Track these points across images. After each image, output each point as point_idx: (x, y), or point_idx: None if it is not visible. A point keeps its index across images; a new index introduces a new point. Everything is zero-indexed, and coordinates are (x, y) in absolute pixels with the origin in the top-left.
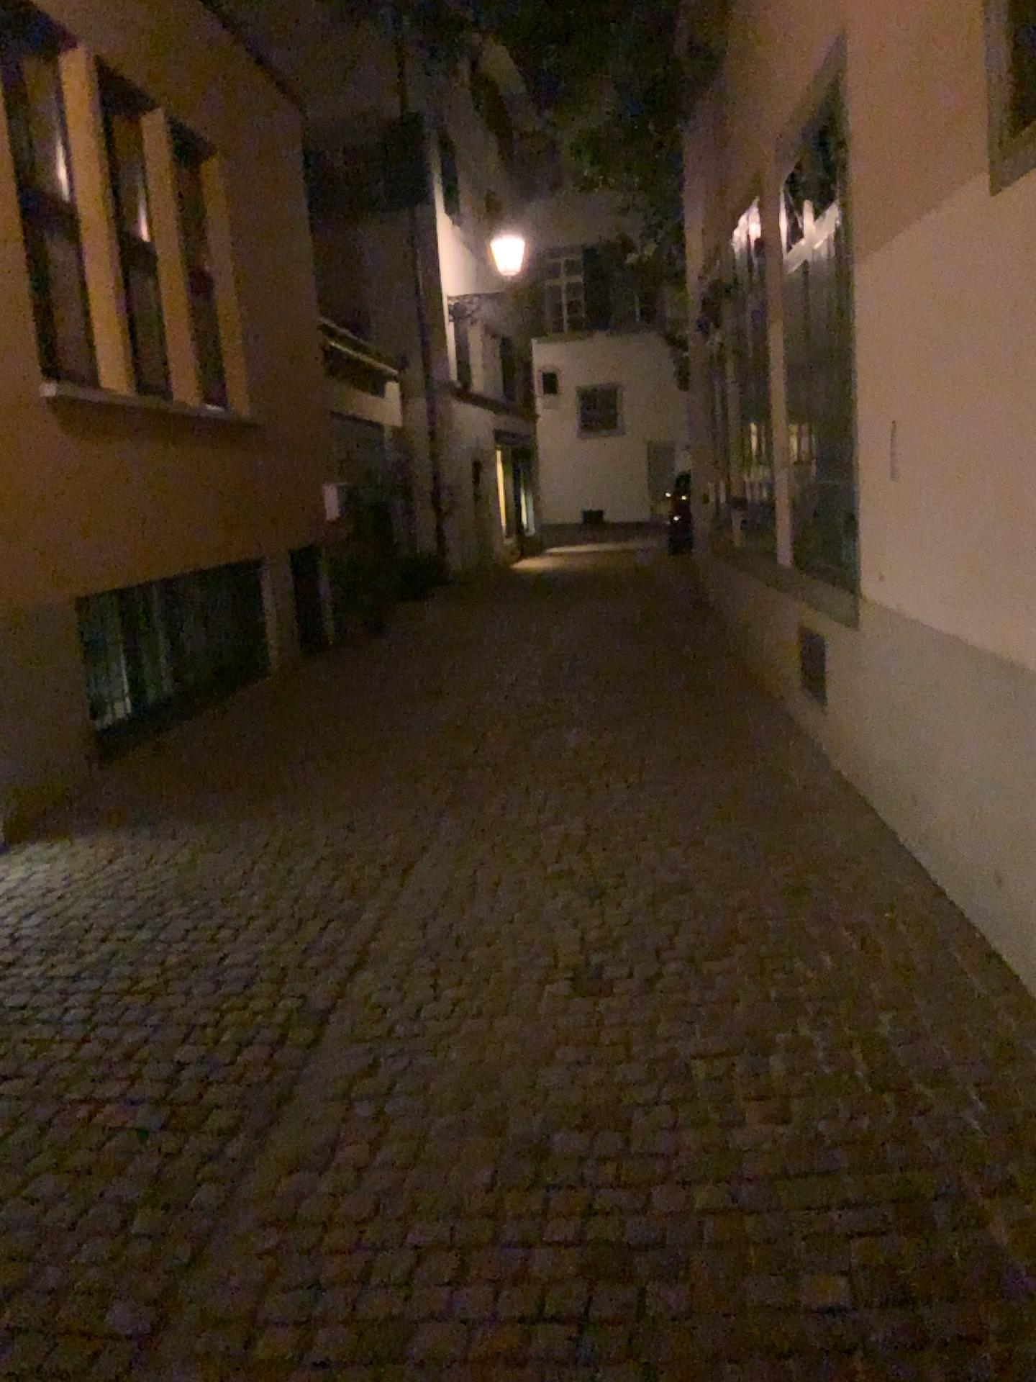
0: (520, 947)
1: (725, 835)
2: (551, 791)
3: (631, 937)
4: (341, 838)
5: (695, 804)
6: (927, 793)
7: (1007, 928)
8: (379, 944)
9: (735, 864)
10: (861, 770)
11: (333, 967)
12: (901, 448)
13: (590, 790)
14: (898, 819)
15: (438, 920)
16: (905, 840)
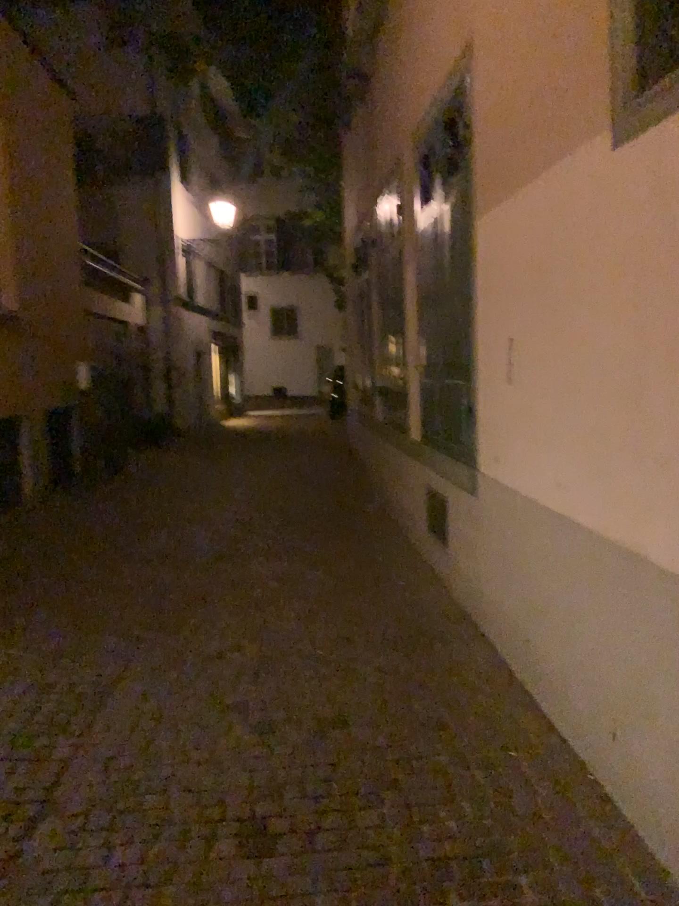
0: (195, 794)
1: (374, 665)
2: (235, 617)
3: (296, 781)
4: (52, 666)
5: (350, 633)
6: (543, 646)
7: (628, 789)
8: (65, 790)
9: (383, 697)
10: (480, 610)
11: (14, 824)
12: (524, 361)
13: (266, 617)
14: (514, 659)
15: (123, 760)
16: (521, 678)
